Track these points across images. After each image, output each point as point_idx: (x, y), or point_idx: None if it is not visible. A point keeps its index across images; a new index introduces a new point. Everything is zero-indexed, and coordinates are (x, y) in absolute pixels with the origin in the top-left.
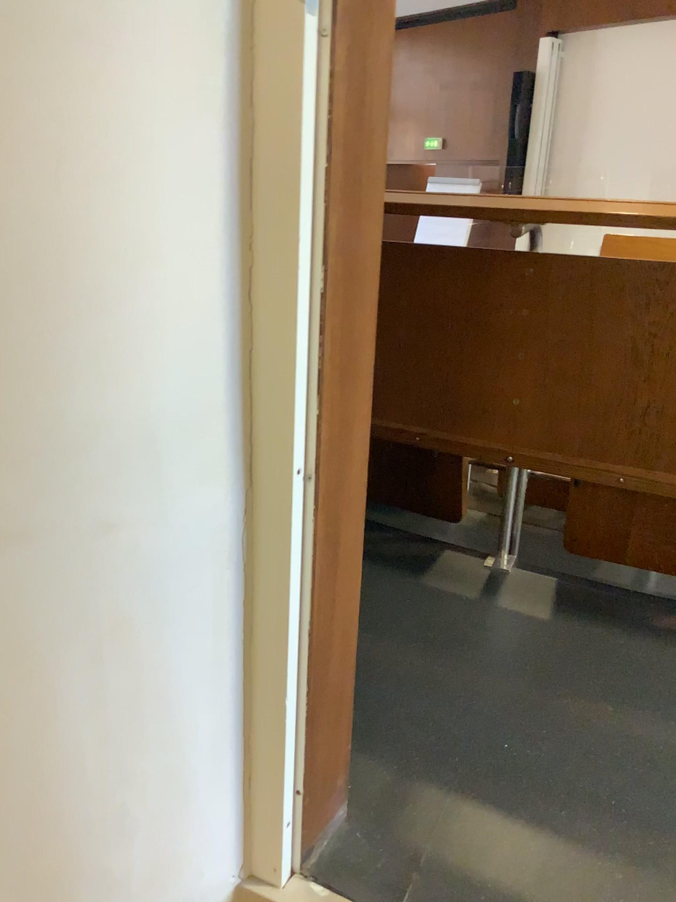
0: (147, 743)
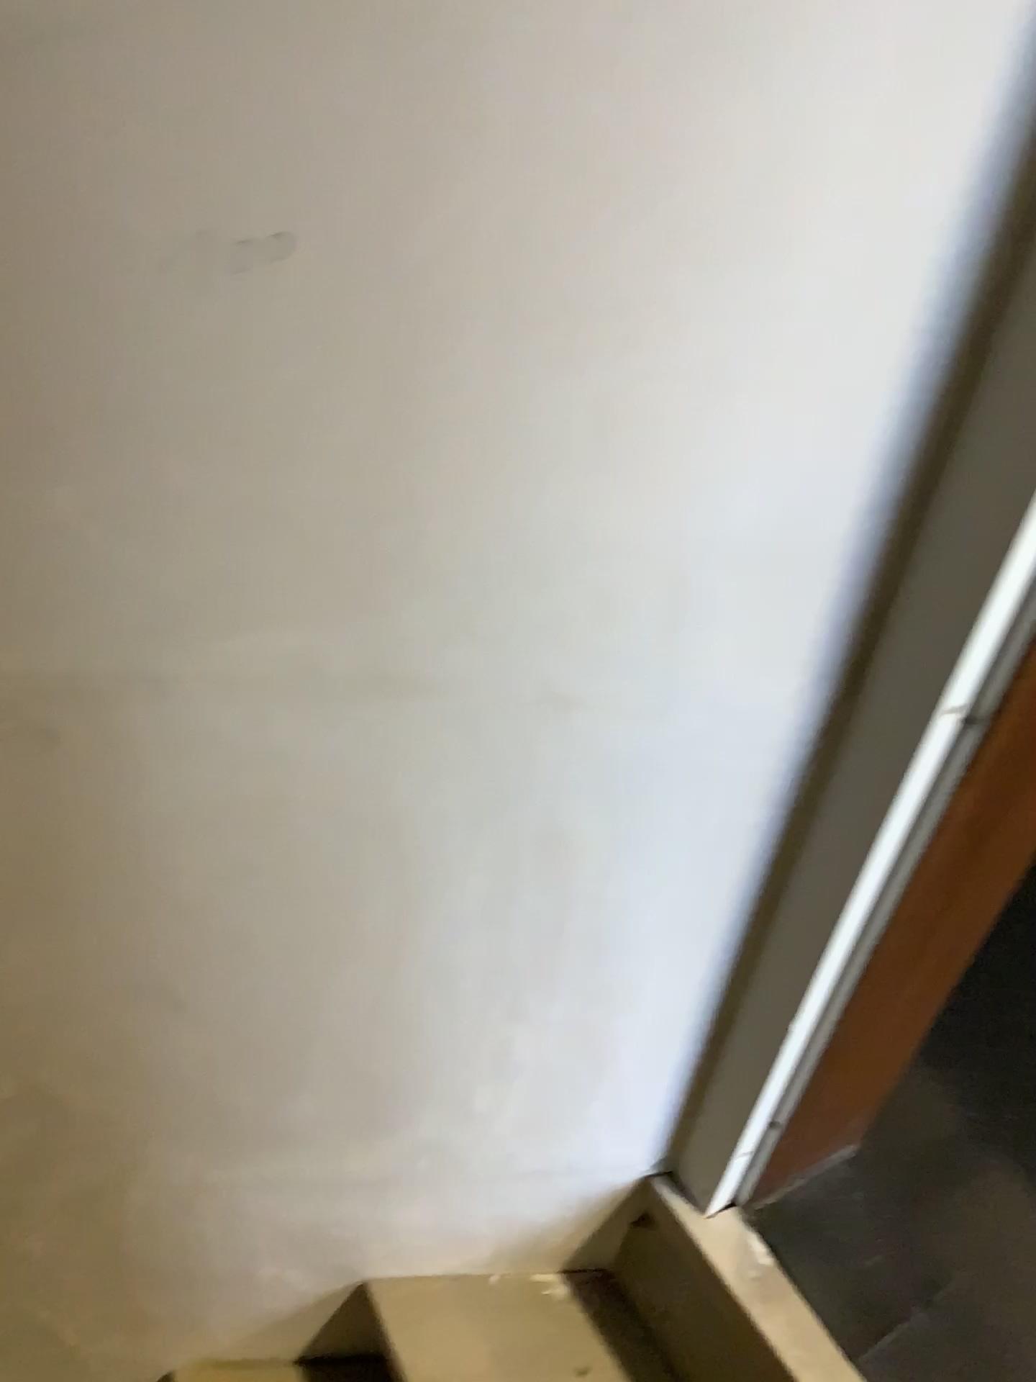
0: (564, 976)
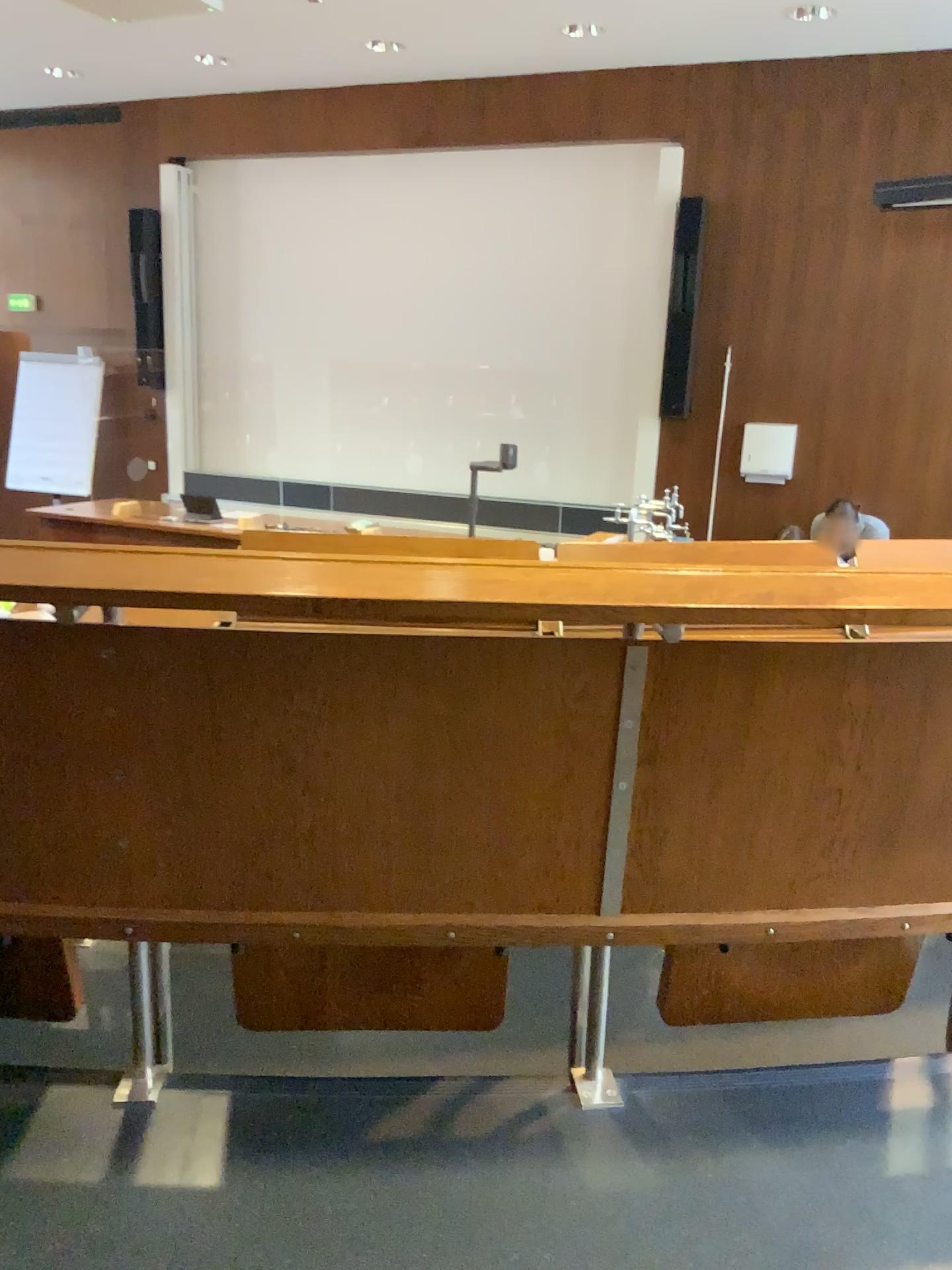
0: None
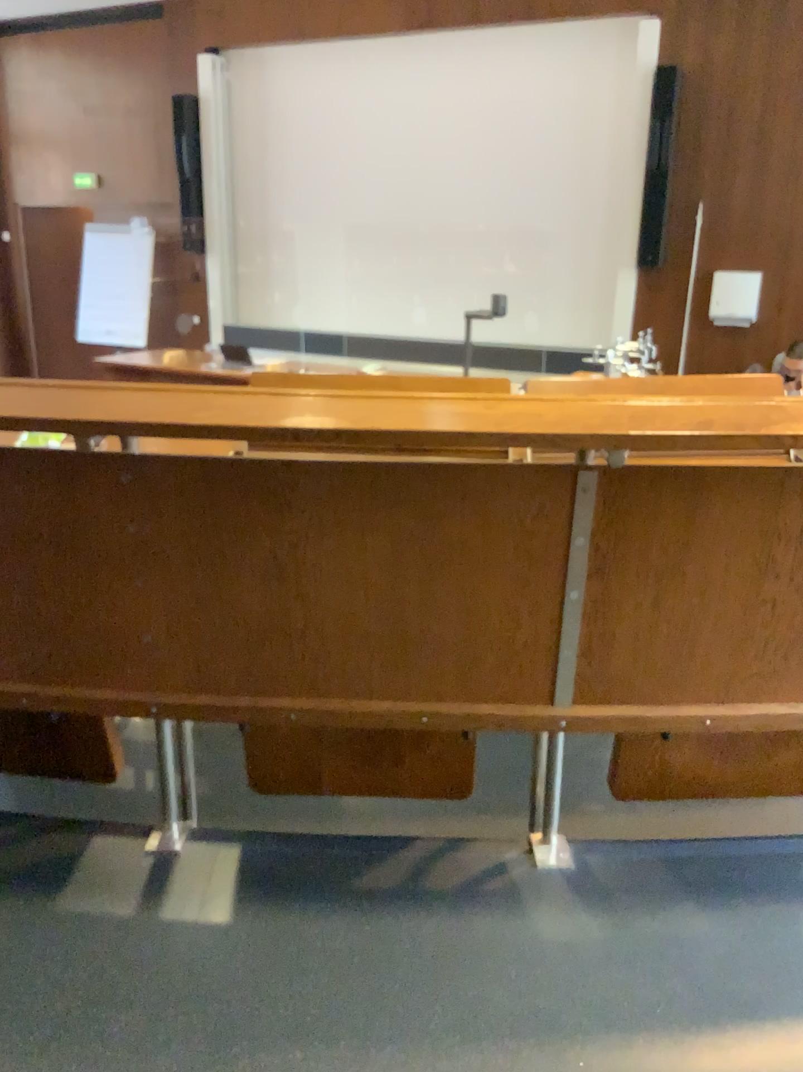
0: None
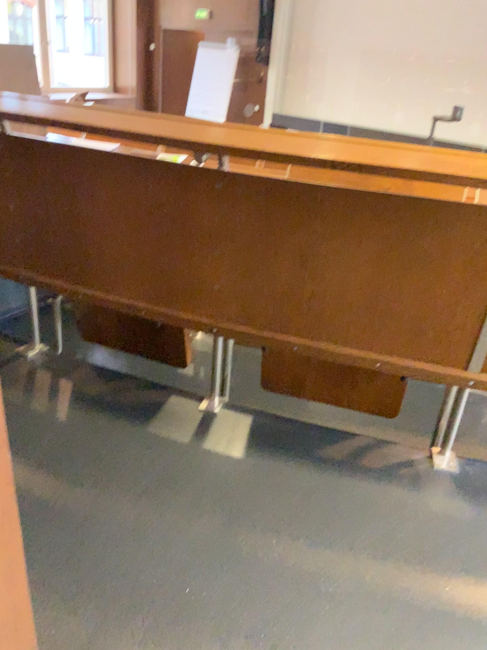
0: None
